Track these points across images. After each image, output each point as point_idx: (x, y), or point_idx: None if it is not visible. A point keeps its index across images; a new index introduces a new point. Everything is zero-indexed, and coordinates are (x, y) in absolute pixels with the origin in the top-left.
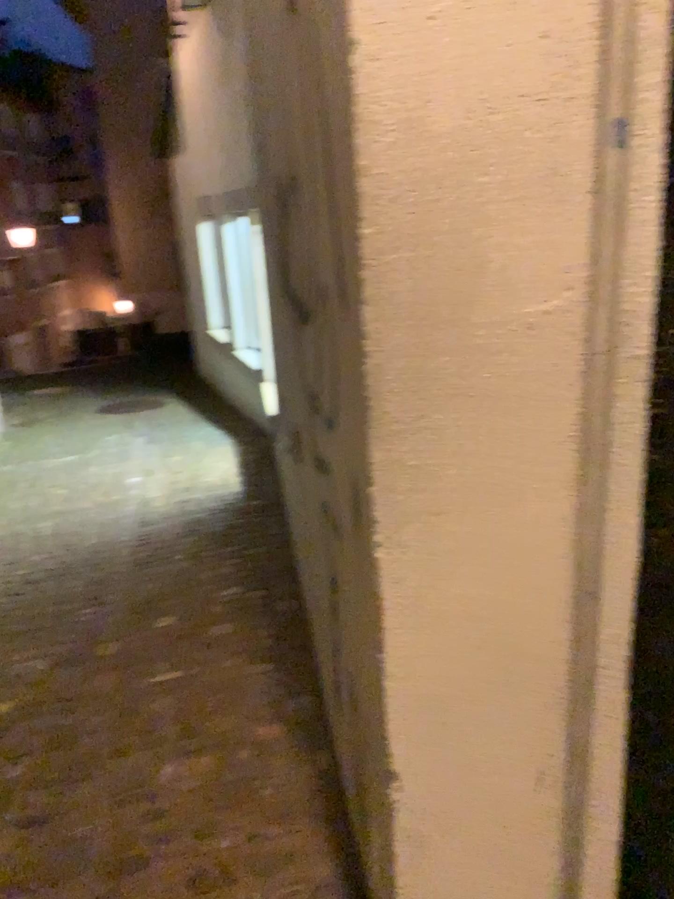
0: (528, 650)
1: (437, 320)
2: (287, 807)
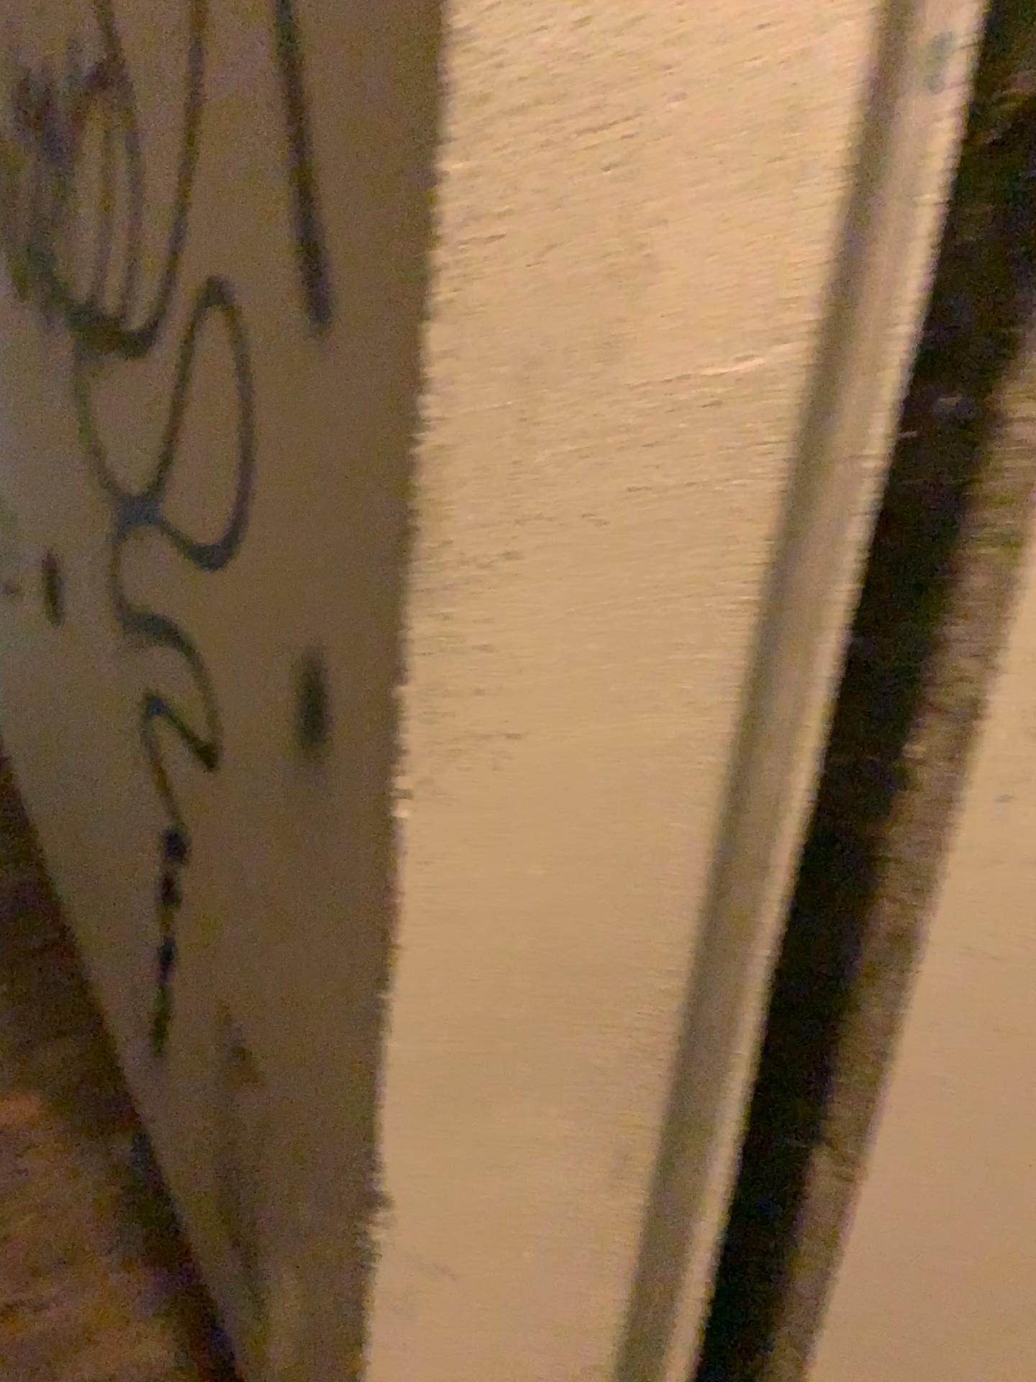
0: (629, 966)
1: (551, 372)
2: (70, 1245)
